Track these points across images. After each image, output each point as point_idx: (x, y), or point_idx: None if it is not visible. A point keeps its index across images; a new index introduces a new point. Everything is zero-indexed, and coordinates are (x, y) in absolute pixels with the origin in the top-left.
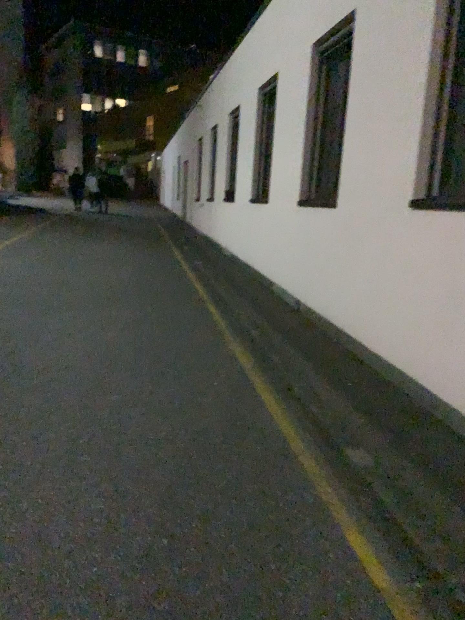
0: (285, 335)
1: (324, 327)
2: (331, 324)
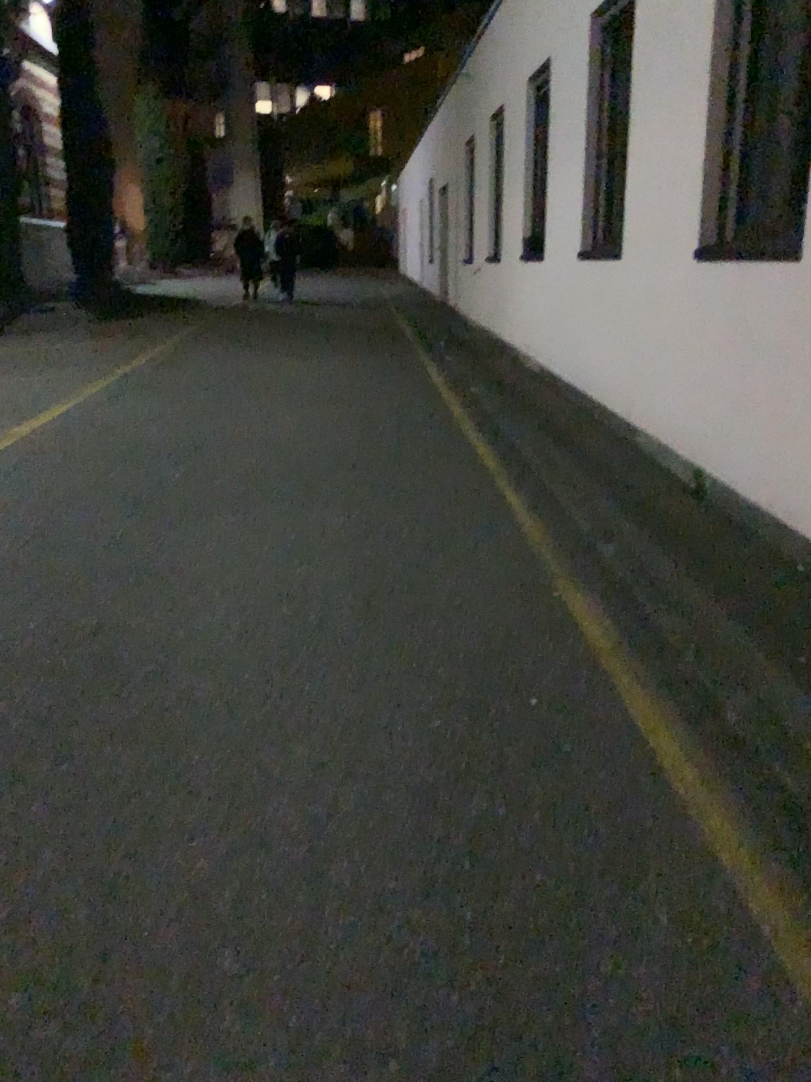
0: (680, 562)
1: (766, 539)
2: (785, 531)
